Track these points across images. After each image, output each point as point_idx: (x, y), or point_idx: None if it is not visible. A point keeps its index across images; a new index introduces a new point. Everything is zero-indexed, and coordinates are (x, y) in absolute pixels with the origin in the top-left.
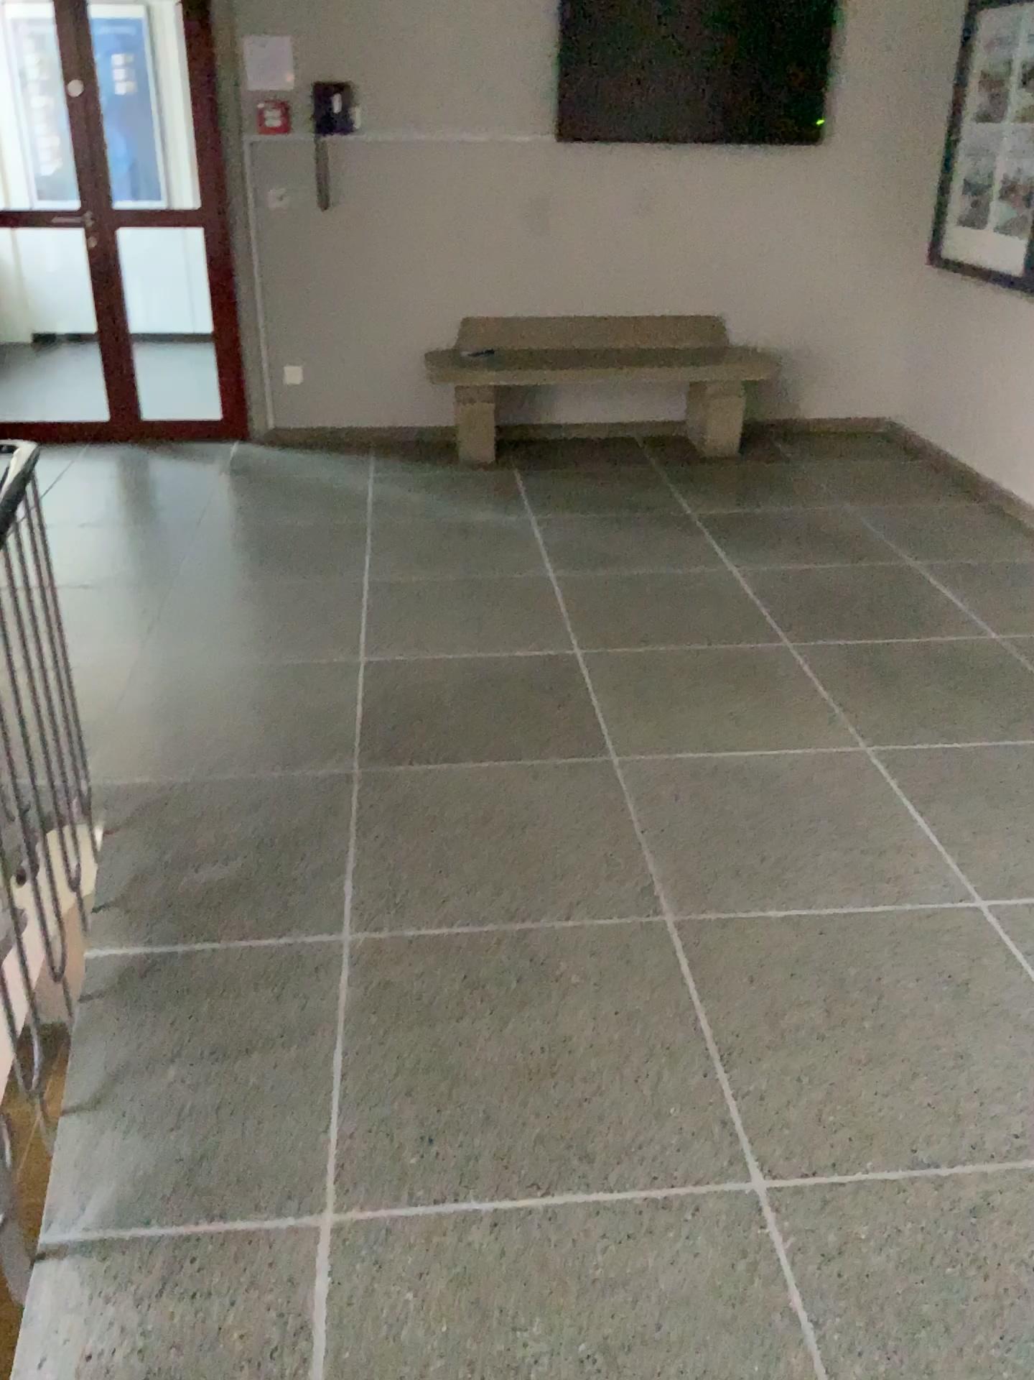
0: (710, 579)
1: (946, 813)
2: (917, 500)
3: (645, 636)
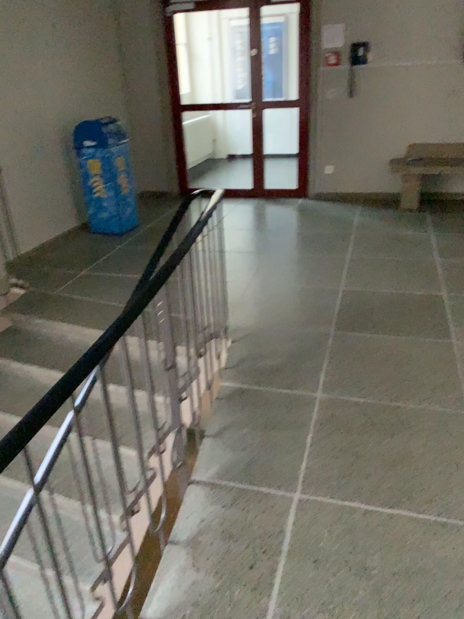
0: None
1: None
2: None
3: None
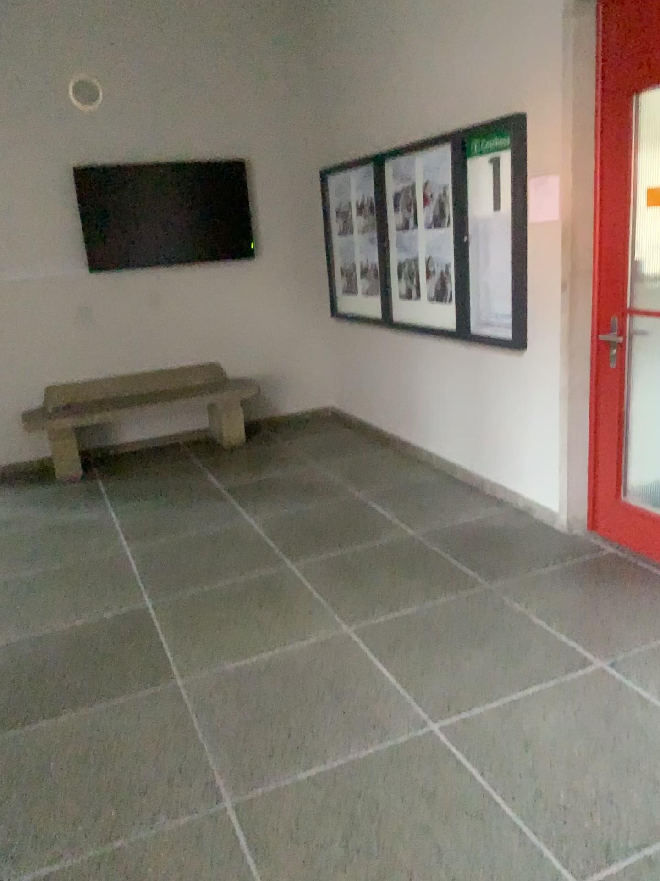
0: (235, 532)
1: (403, 665)
2: (357, 454)
3: (194, 582)
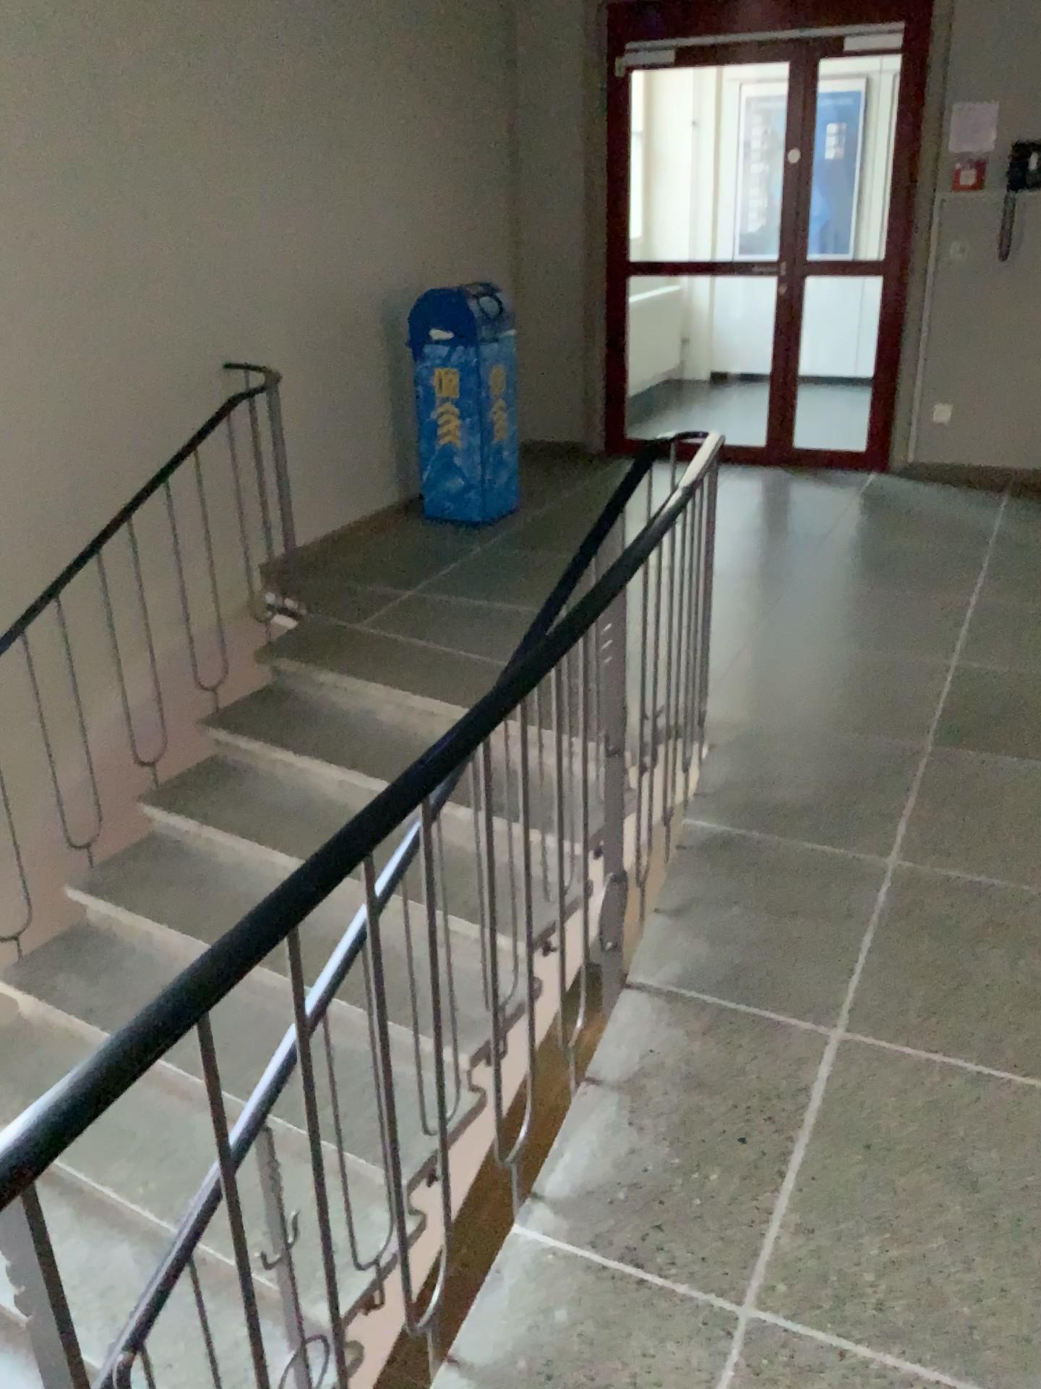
0: None
1: None
2: None
3: None
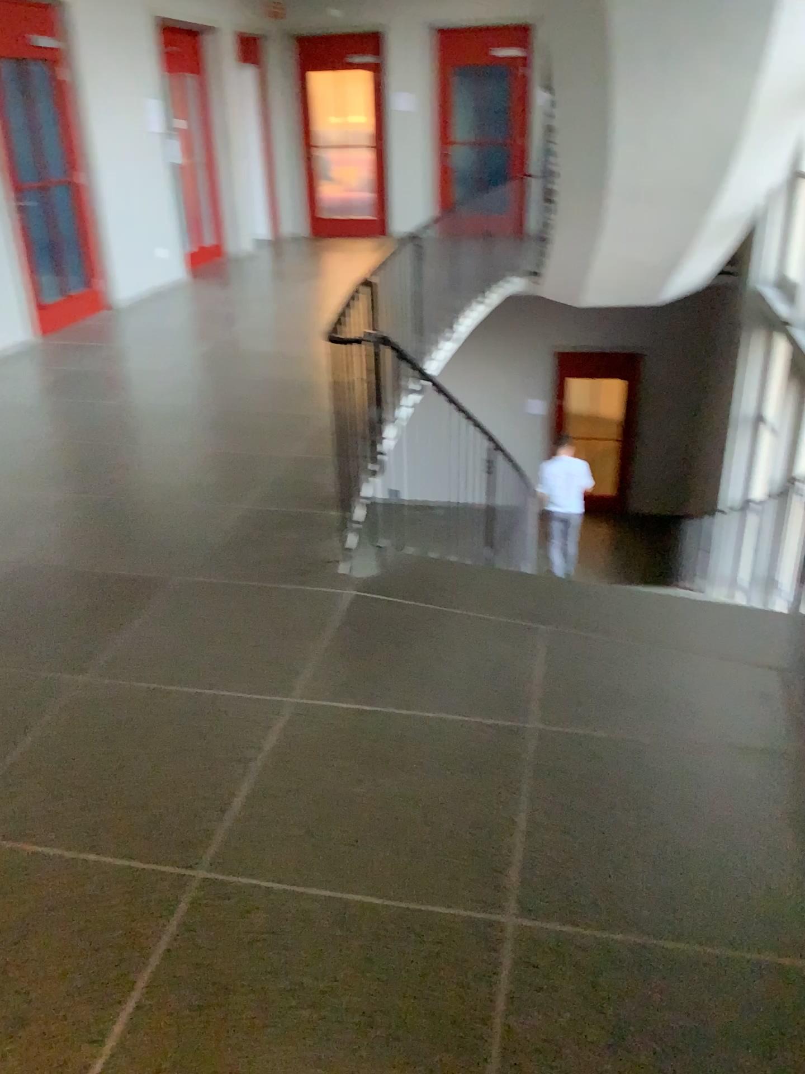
0: None
1: None
2: None
3: None
